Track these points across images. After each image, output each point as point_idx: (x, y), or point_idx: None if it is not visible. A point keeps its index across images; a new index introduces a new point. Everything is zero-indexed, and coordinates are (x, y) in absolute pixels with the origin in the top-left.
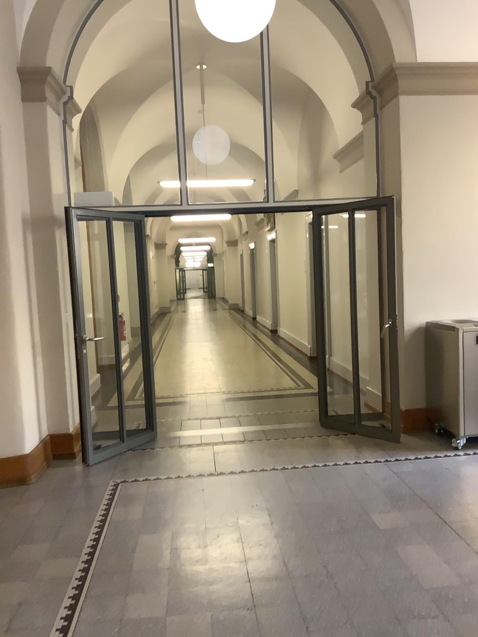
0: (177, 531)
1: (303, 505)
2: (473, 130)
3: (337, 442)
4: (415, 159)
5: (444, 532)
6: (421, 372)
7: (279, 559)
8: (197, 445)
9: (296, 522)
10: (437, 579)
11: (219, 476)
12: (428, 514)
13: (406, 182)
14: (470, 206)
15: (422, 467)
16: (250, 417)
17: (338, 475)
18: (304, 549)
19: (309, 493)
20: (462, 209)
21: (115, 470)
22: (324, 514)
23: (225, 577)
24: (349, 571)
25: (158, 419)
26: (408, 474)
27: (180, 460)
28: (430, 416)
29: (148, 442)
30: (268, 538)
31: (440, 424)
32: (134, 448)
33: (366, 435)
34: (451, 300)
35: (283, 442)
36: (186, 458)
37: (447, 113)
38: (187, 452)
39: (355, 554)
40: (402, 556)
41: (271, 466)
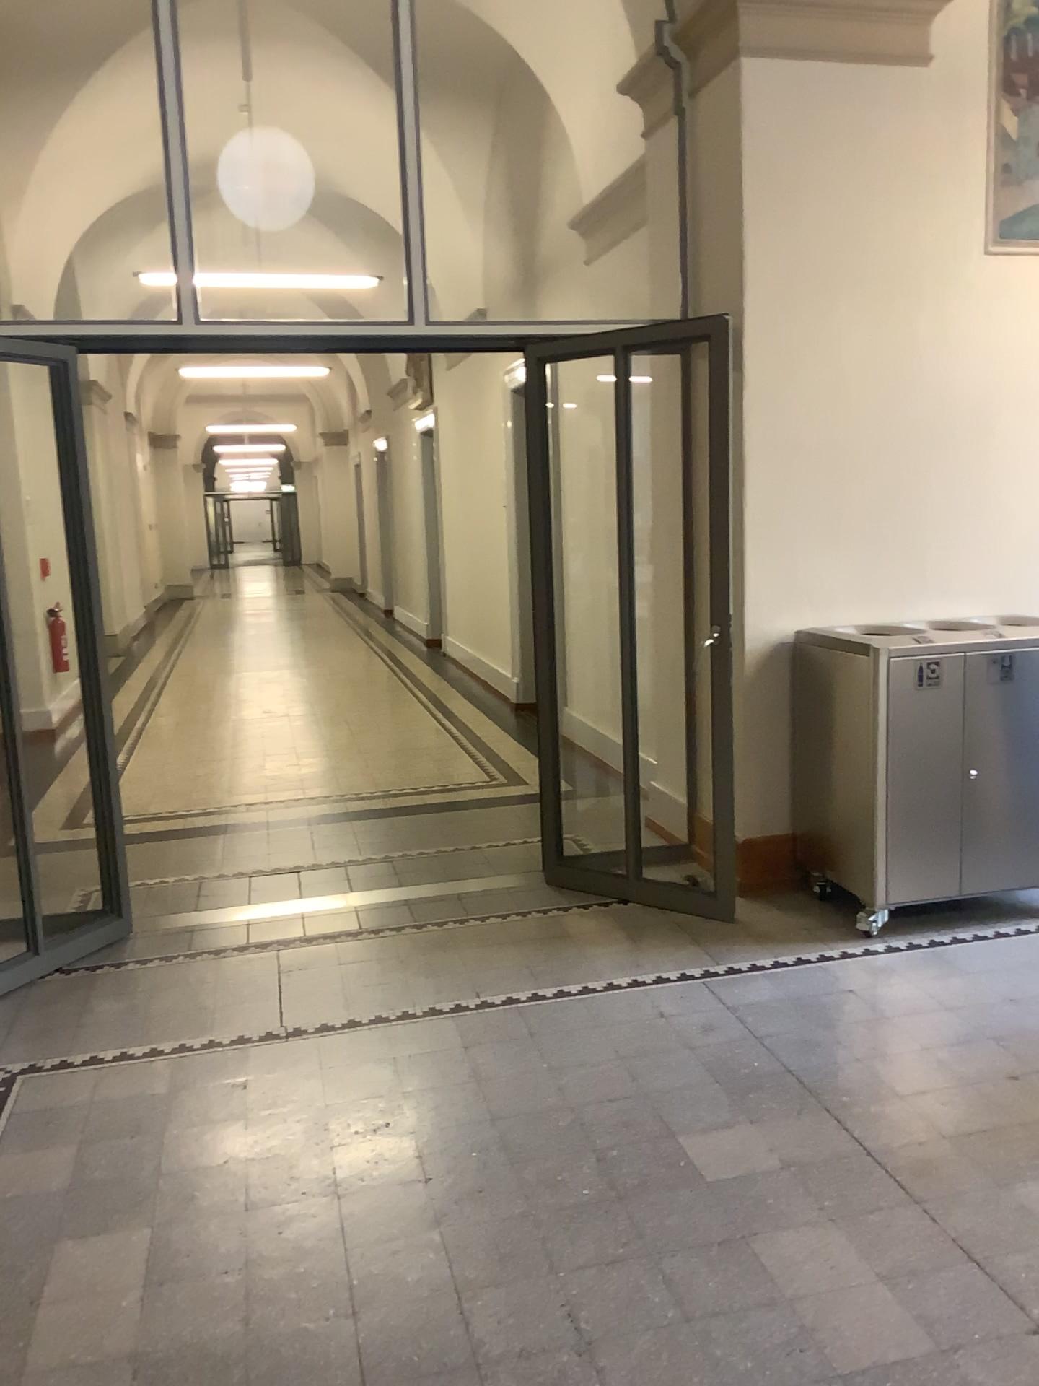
0: (167, 1228)
1: (509, 1121)
2: (916, 156)
3: (587, 927)
4: (779, 223)
5: (869, 1182)
6: (783, 750)
7: (448, 1302)
8: (238, 948)
9: (493, 1178)
10: (870, 1338)
11: (290, 1040)
12: (824, 1129)
13: (756, 282)
14: (905, 347)
15: (795, 989)
16: (373, 866)
17: (595, 1022)
18: (513, 1265)
19: (522, 1081)
20: (885, 355)
21: (10, 1037)
22: (565, 1145)
23: (296, 1379)
24: (637, 1330)
25: (141, 878)
26: (765, 1013)
27: (190, 995)
28: (801, 851)
29: (109, 946)
30: (417, 1233)
31: (824, 872)
32: (68, 966)
33: (655, 905)
34: (854, 577)
35: (455, 932)
36: (205, 990)
37: (854, 109)
38: (209, 970)
39: (651, 1271)
40: (773, 1269)
41: (426, 1004)
